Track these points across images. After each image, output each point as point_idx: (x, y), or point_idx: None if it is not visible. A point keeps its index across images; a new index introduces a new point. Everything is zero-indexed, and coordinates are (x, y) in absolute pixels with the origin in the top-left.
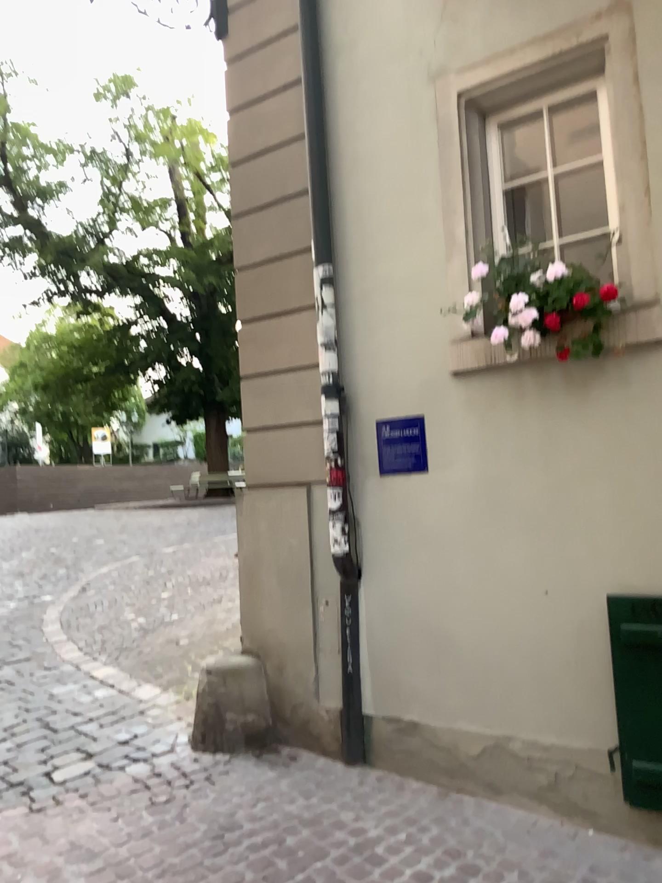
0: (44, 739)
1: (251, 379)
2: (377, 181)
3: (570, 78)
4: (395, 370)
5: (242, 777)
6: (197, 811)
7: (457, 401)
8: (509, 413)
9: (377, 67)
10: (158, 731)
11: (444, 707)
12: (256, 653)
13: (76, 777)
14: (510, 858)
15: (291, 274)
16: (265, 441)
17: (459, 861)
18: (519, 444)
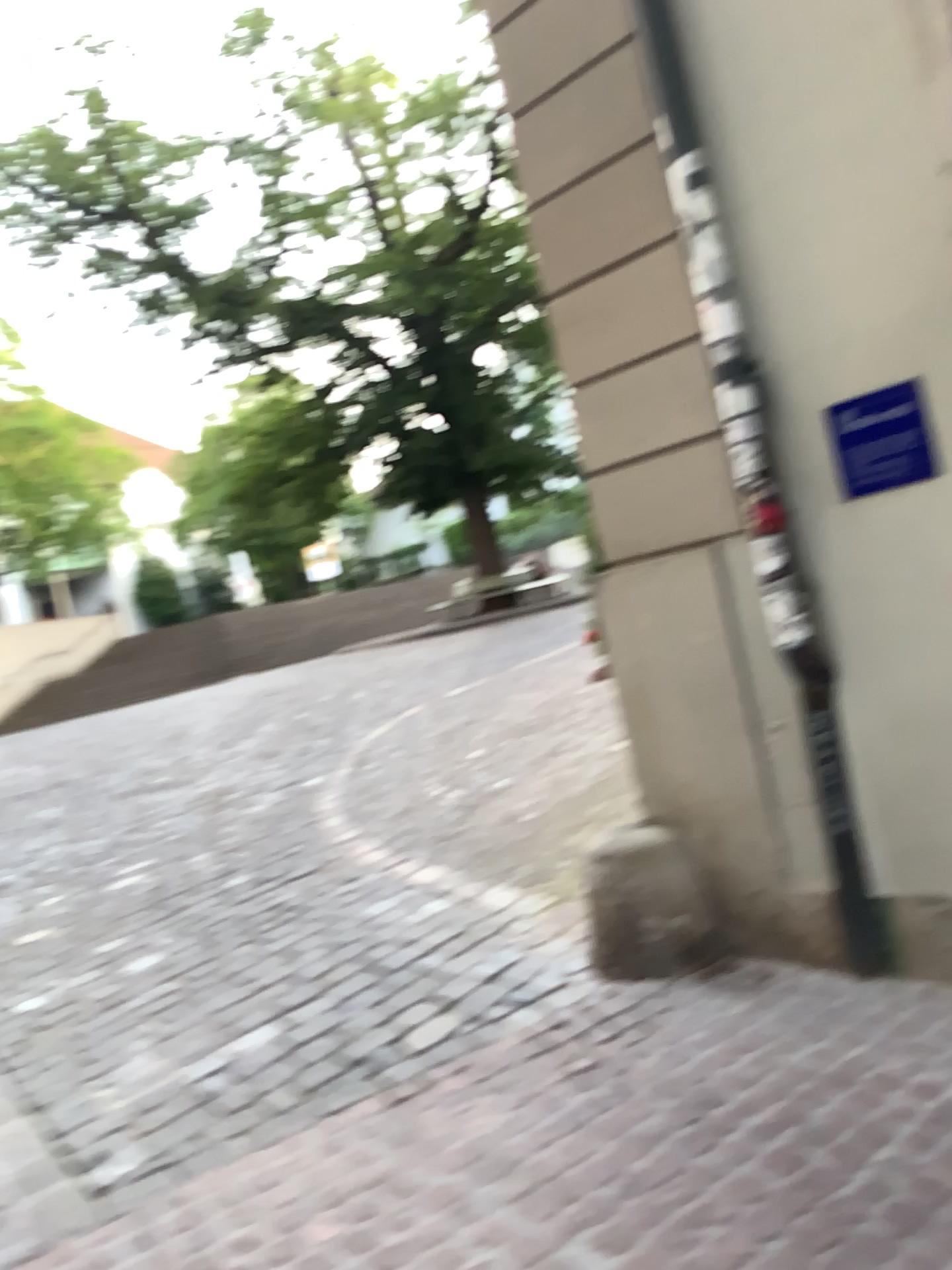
0: (377, 988)
1: (584, 390)
2: None
3: None
4: (846, 312)
5: (697, 1015)
6: (648, 1078)
7: None
8: None
9: None
10: (540, 955)
11: None
12: (669, 822)
13: (442, 1041)
14: None
15: (624, 194)
16: (628, 484)
17: None
18: None
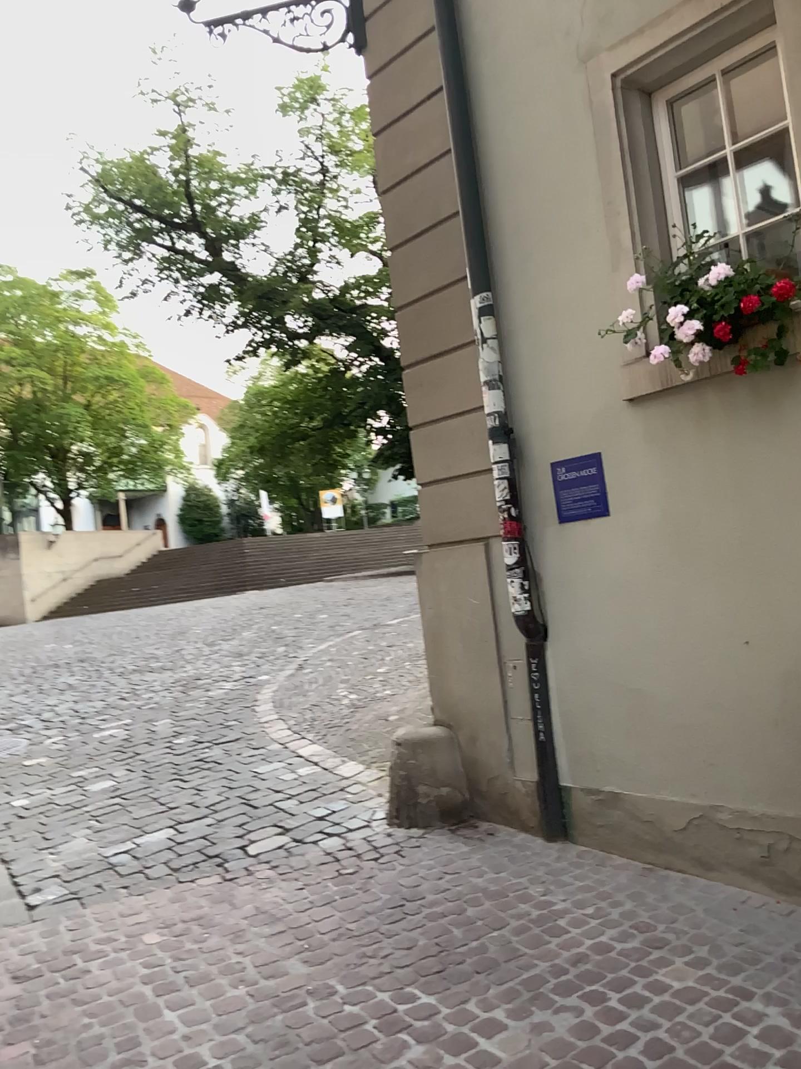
0: (243, 815)
1: (420, 428)
2: (531, 189)
3: (737, 33)
4: (565, 403)
5: (431, 851)
6: (381, 882)
7: (634, 432)
8: (690, 441)
9: (521, 57)
10: (354, 806)
11: (643, 776)
12: (449, 725)
13: (269, 849)
14: (704, 933)
15: (449, 307)
16: (439, 494)
17: (644, 935)
18: (704, 476)
